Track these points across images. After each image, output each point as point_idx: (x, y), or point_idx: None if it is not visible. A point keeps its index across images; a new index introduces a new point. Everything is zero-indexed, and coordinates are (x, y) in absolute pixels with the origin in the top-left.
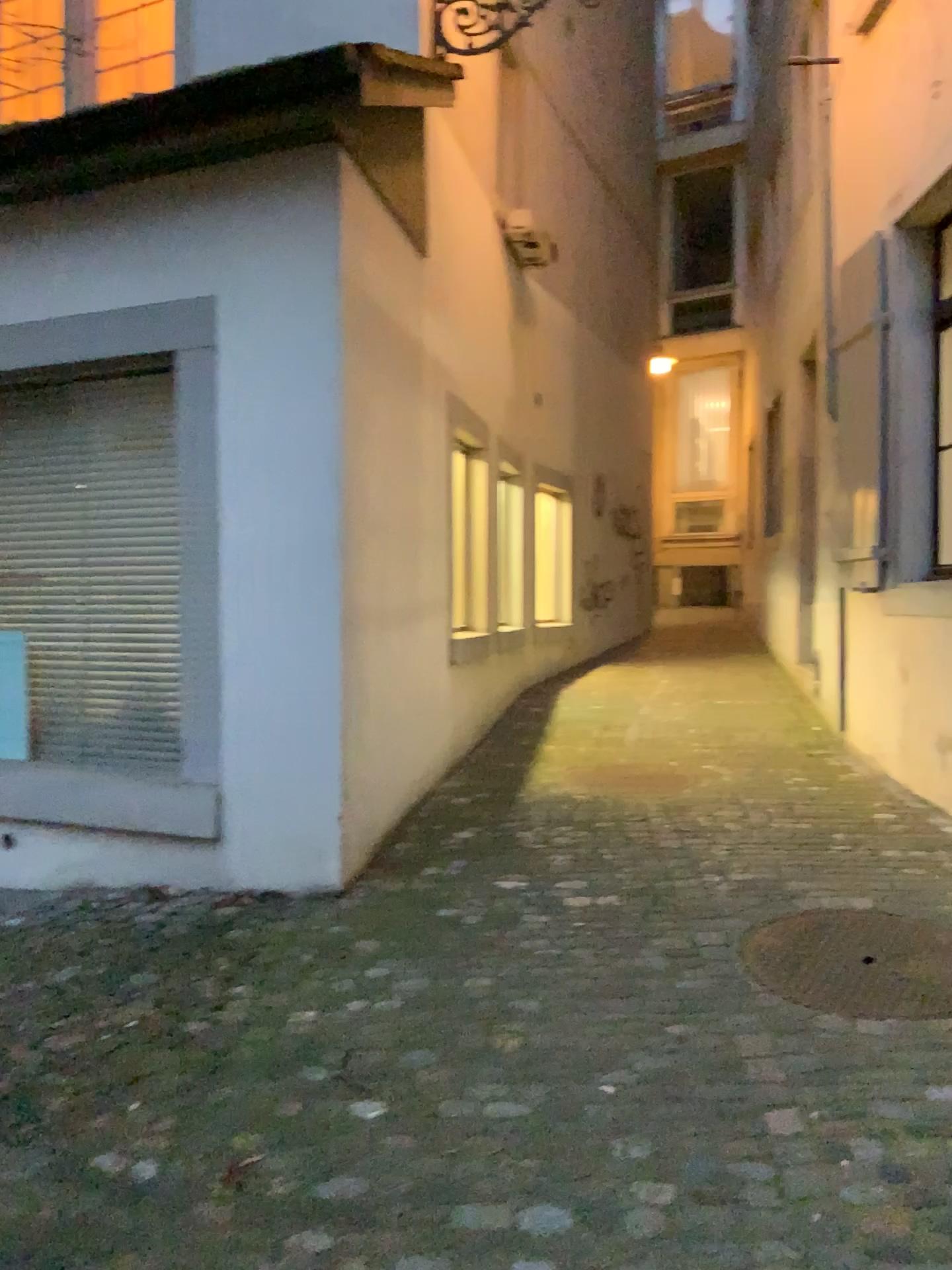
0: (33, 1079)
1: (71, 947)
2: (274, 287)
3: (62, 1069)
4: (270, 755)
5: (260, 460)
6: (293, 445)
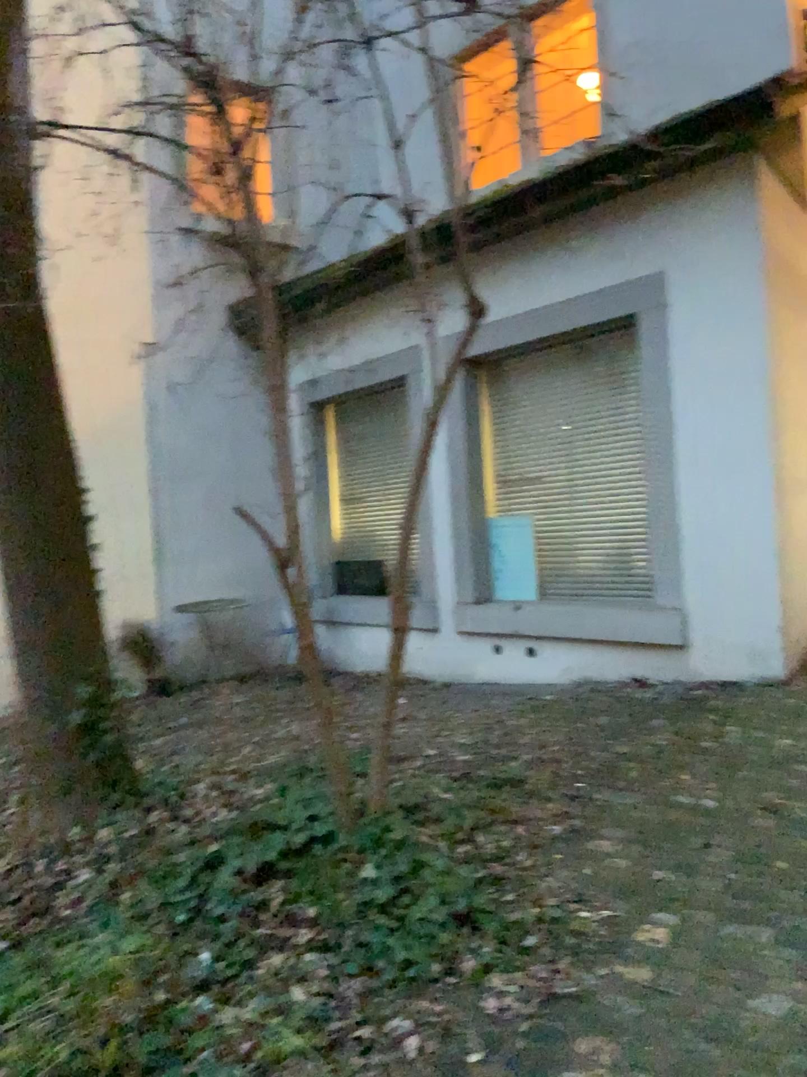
0: (611, 762)
1: (595, 708)
2: (702, 257)
3: (626, 759)
4: (718, 583)
5: (698, 378)
6: (724, 365)
